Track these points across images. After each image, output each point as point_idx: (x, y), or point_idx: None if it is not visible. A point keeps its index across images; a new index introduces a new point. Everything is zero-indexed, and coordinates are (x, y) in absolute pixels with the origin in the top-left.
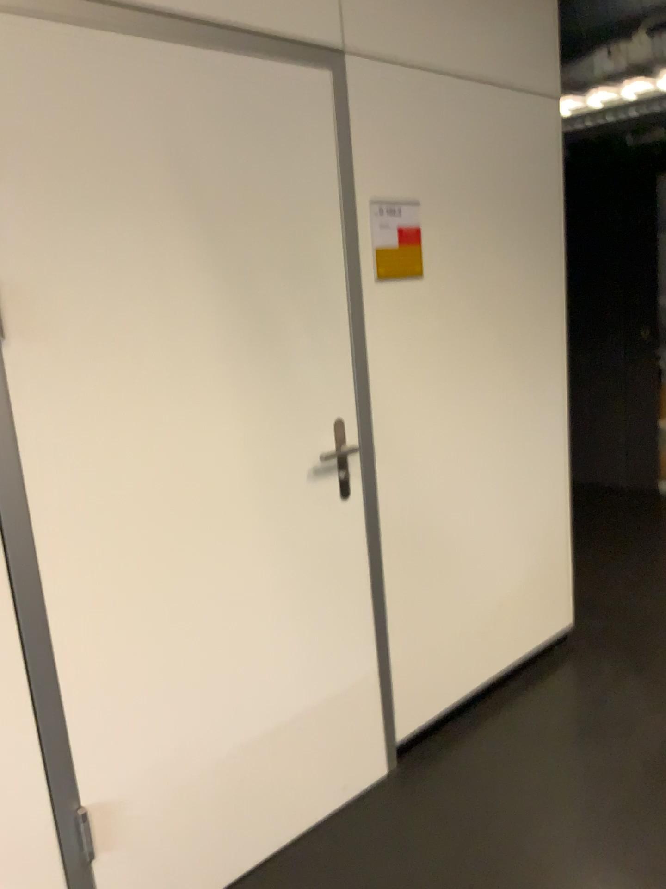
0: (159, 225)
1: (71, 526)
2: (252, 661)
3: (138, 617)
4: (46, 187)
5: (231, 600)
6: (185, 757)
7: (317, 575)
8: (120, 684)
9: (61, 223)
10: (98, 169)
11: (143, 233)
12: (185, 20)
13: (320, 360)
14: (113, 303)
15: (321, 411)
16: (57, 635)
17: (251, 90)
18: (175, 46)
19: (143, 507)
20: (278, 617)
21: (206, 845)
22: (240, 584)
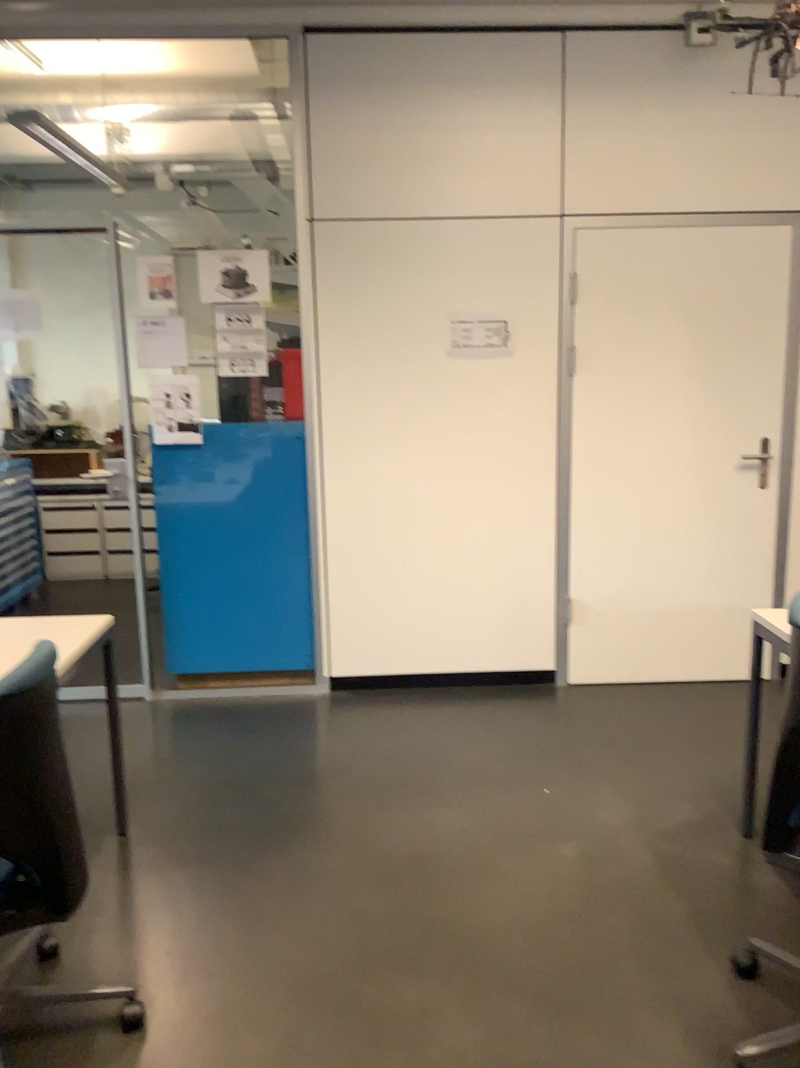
0: (658, 320)
1: (588, 461)
2: (675, 563)
3: (613, 515)
4: (603, 305)
5: (667, 524)
6: (625, 598)
7: (729, 528)
8: (598, 545)
9: (607, 321)
10: (630, 295)
11: (649, 324)
12: (691, 216)
13: (753, 400)
14: (627, 358)
15: (749, 430)
16: (573, 510)
17: (728, 246)
18: (683, 230)
19: (625, 461)
20: (697, 544)
21: (629, 651)
22: (674, 518)
